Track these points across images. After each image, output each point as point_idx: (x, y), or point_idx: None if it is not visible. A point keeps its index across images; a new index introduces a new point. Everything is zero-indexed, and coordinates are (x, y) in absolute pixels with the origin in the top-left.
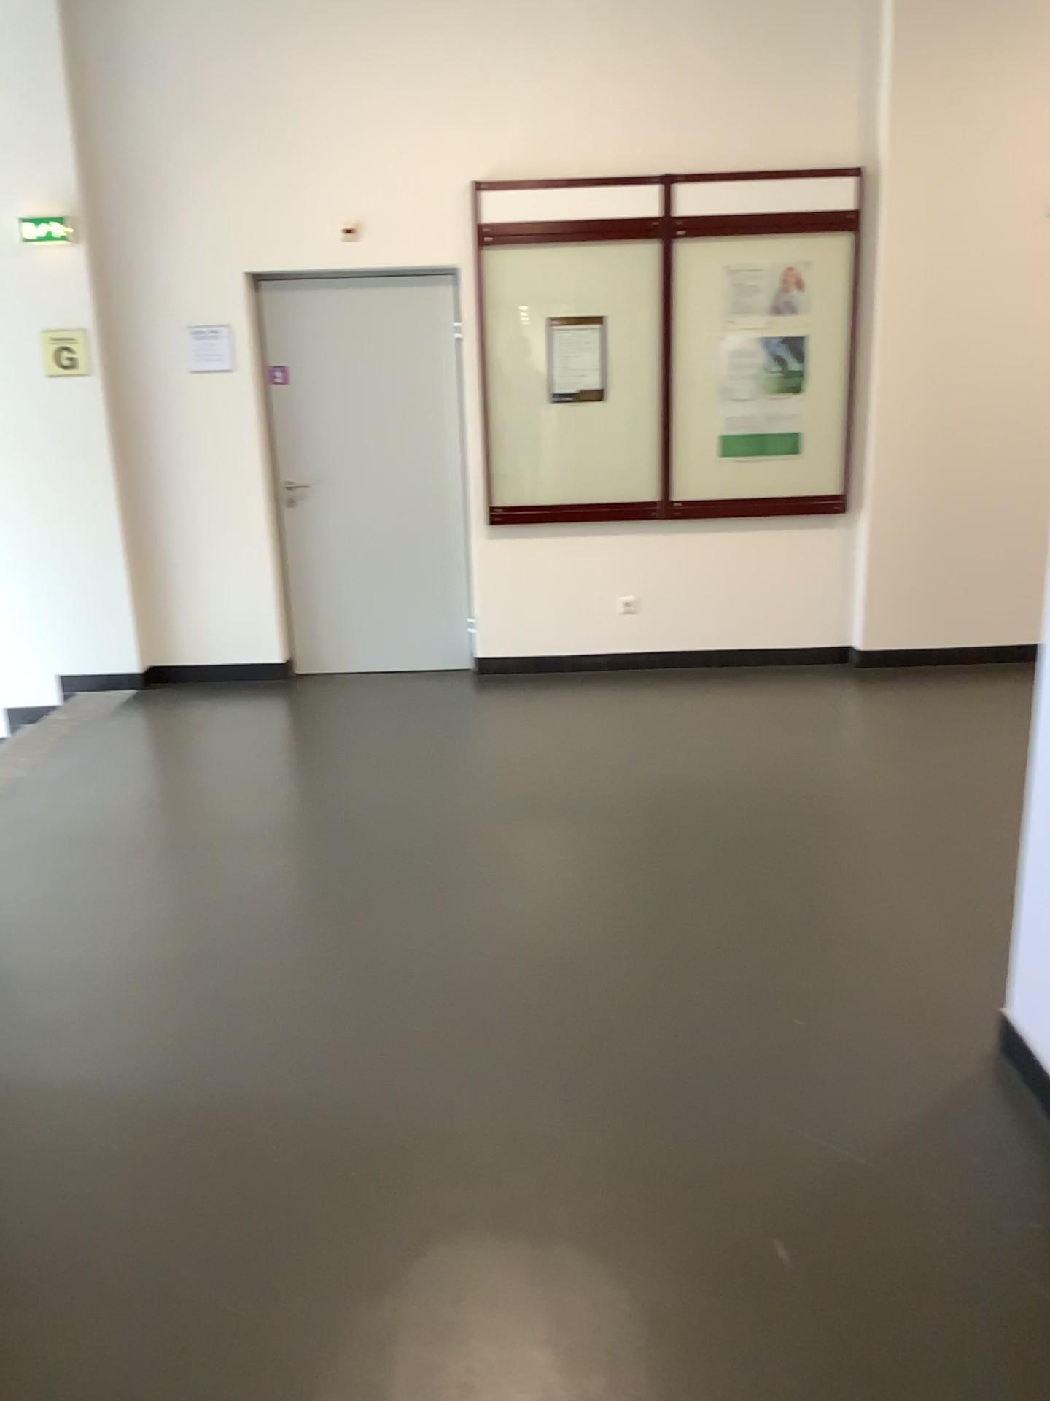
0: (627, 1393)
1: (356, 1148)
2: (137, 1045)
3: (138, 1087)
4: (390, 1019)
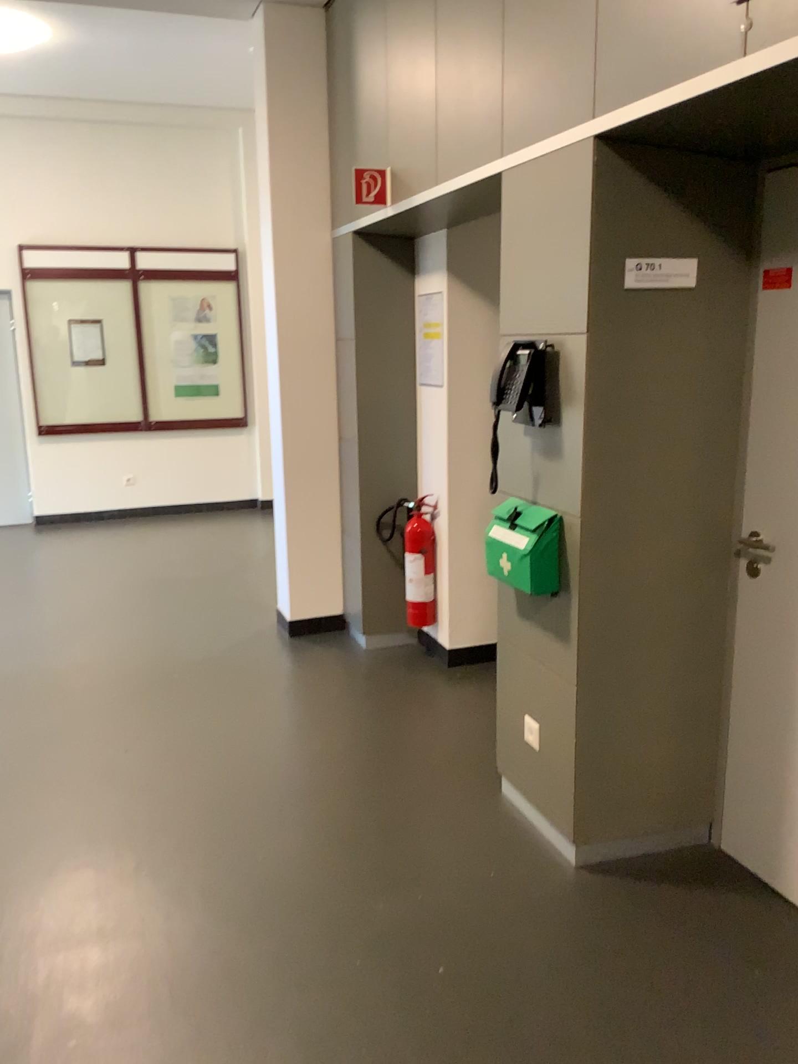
0: (112, 710)
1: None
2: None
3: None
4: (5, 644)
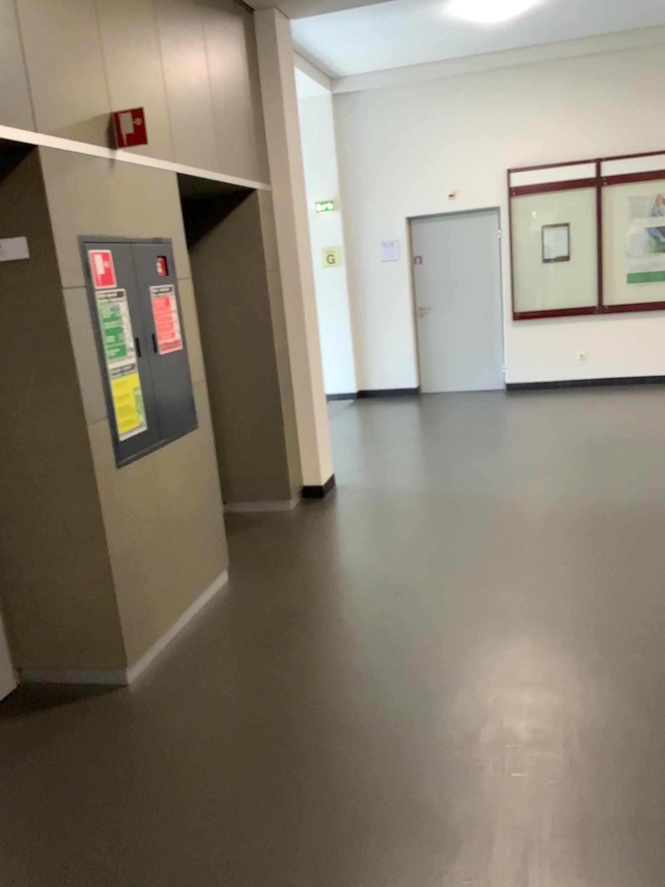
0: (554, 532)
1: (472, 497)
2: (396, 480)
3: (400, 487)
4: (480, 475)
